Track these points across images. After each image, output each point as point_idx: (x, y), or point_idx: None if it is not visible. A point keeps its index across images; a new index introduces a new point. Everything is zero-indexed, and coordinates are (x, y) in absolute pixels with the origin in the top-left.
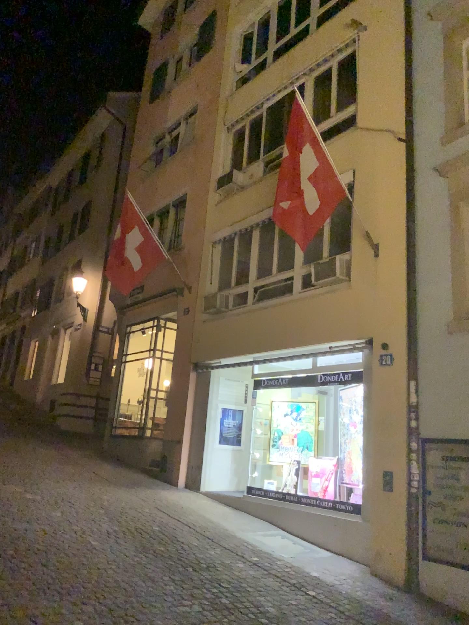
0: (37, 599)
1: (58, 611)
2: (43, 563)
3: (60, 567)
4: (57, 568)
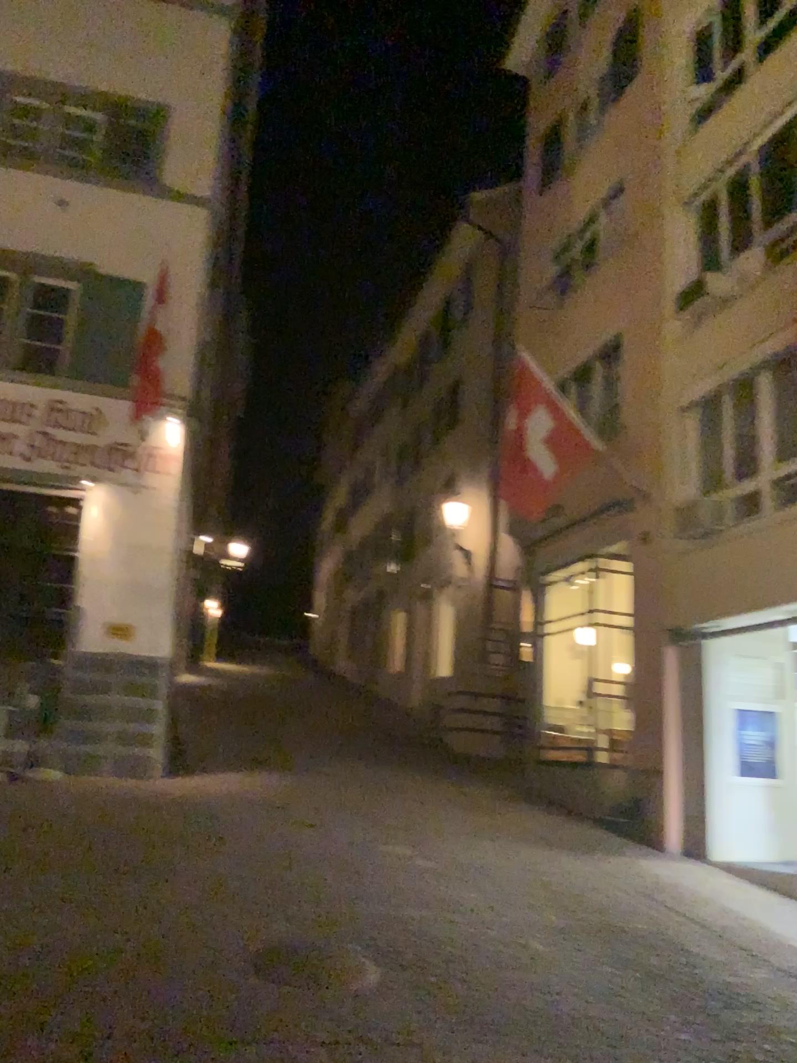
0: (459, 1035)
1: (496, 1058)
2: (460, 975)
3: (489, 983)
4: (483, 984)
